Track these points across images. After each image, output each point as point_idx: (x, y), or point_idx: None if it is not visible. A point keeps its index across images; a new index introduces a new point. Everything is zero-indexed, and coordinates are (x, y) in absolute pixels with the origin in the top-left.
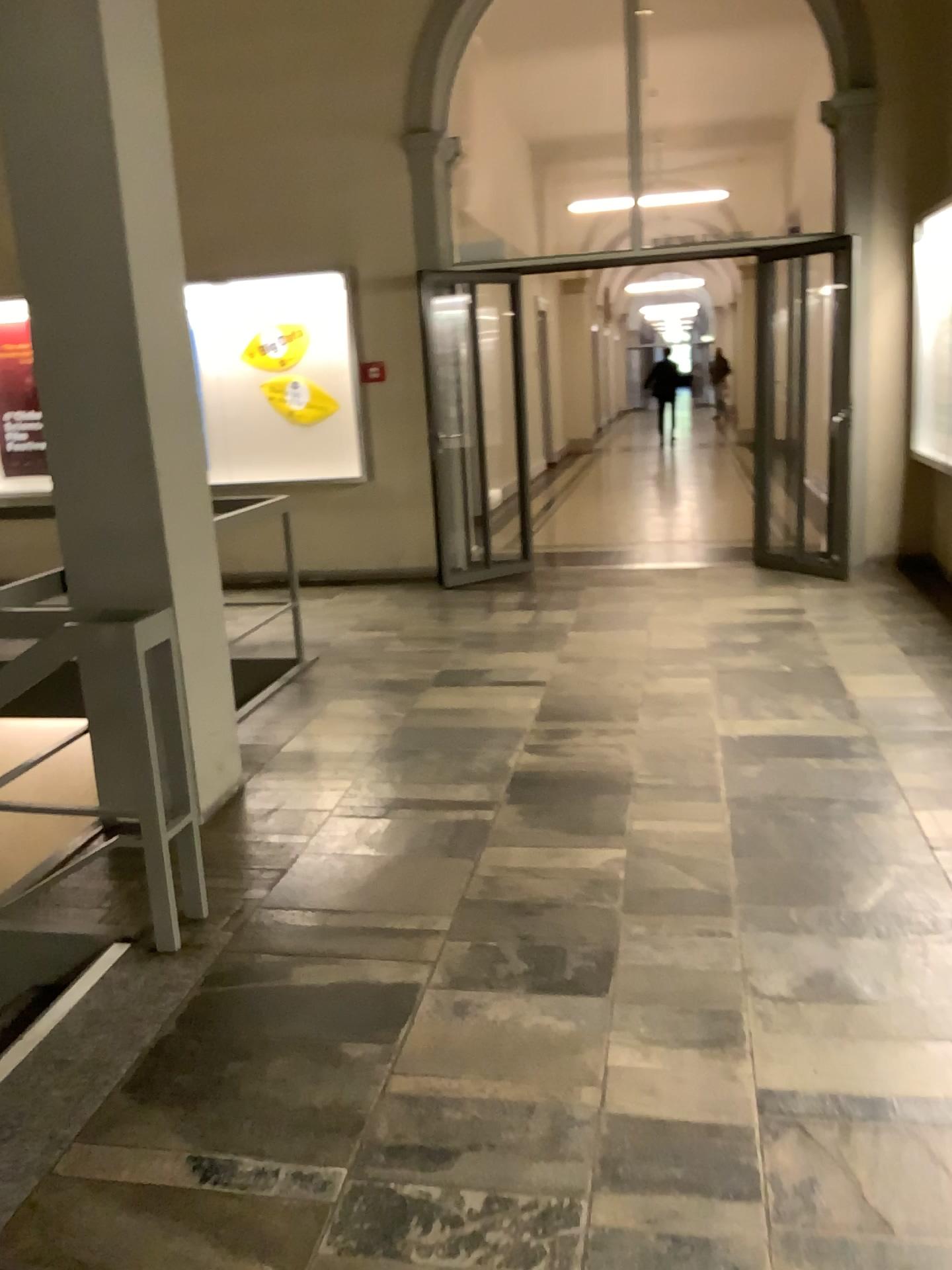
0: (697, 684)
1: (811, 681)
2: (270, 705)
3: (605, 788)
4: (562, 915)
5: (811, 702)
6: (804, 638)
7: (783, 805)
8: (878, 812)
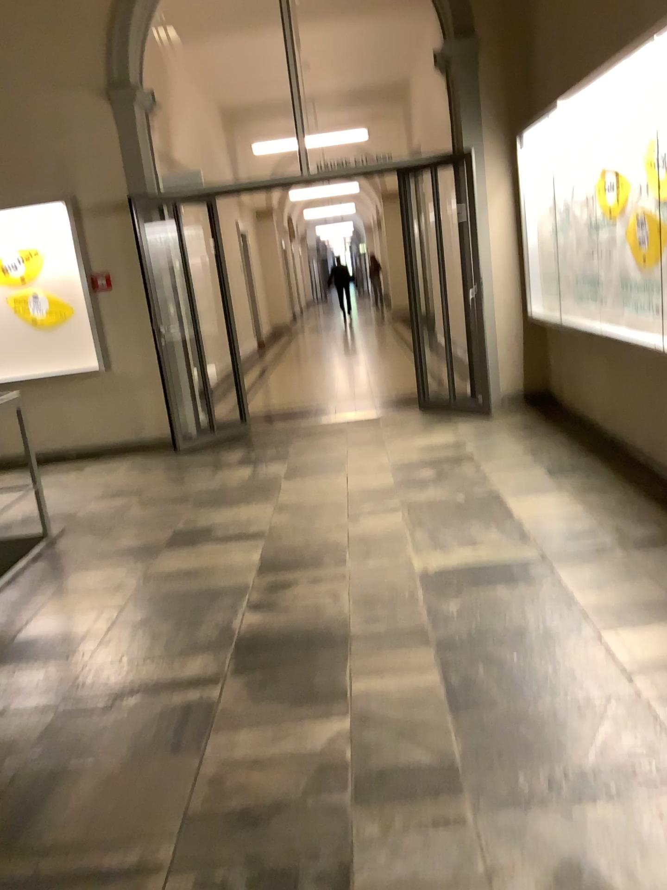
0: (391, 522)
1: (483, 509)
2: (15, 584)
3: (323, 644)
4: (290, 817)
5: (487, 528)
6: (469, 470)
7: (486, 642)
8: (571, 639)
